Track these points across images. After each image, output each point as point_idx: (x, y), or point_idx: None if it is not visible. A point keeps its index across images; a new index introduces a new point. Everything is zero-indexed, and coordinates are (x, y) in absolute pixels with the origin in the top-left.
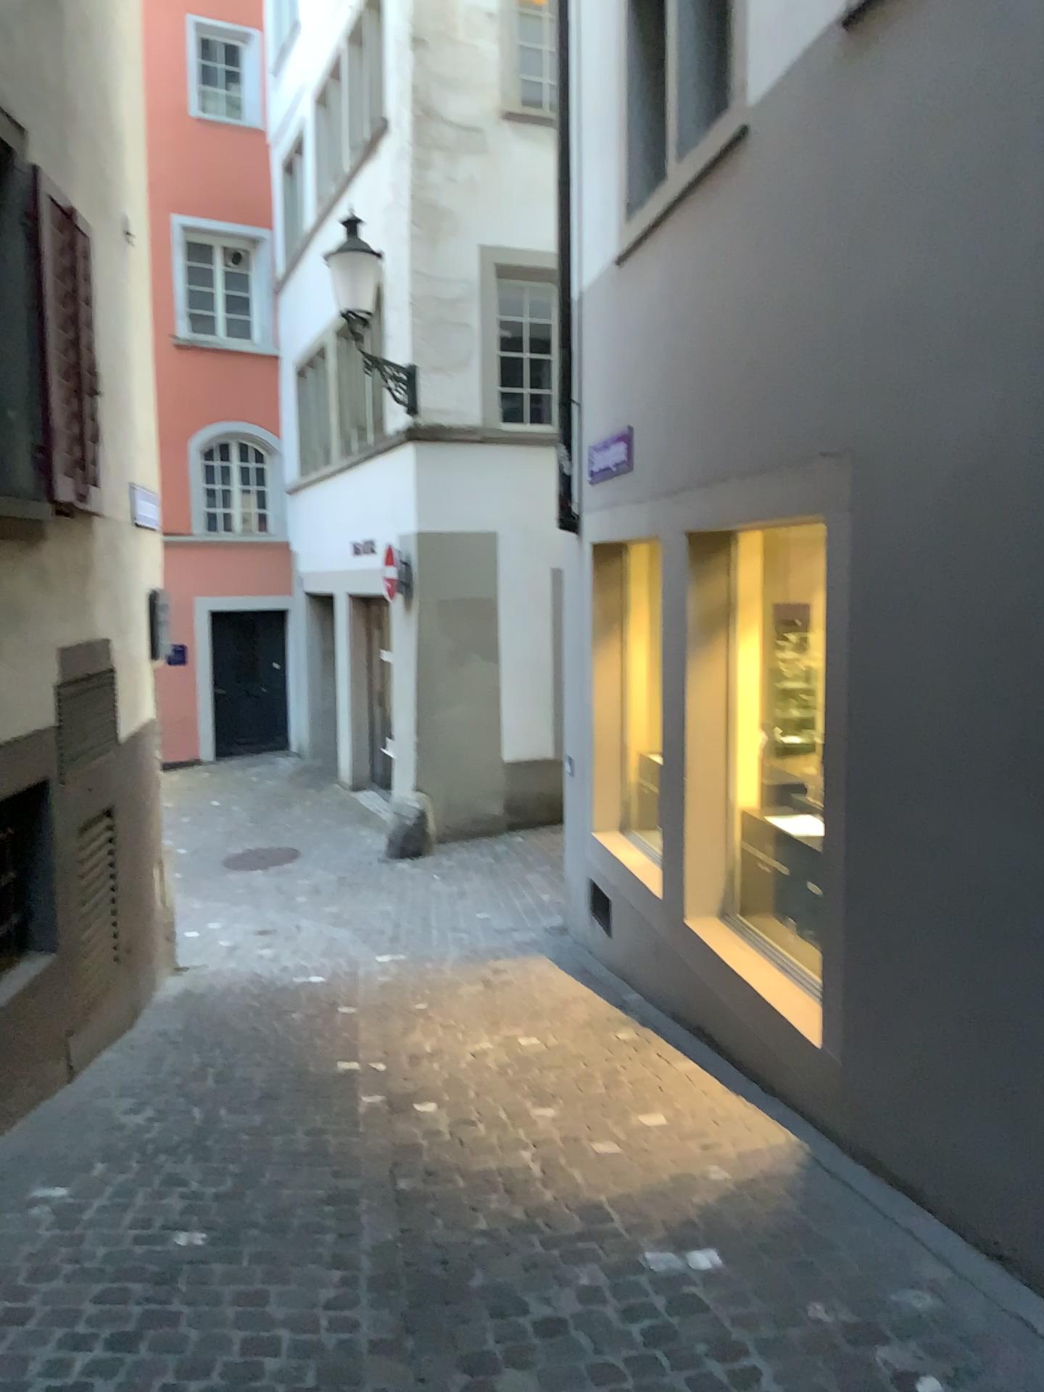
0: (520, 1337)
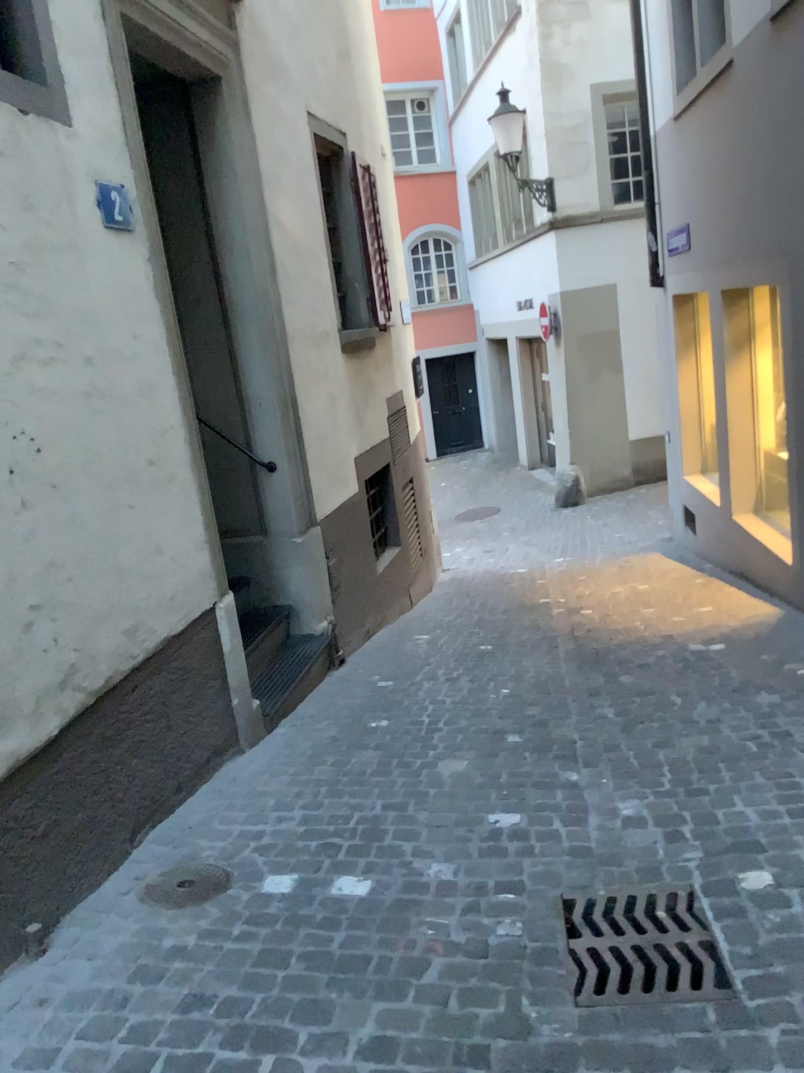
0: (628, 661)
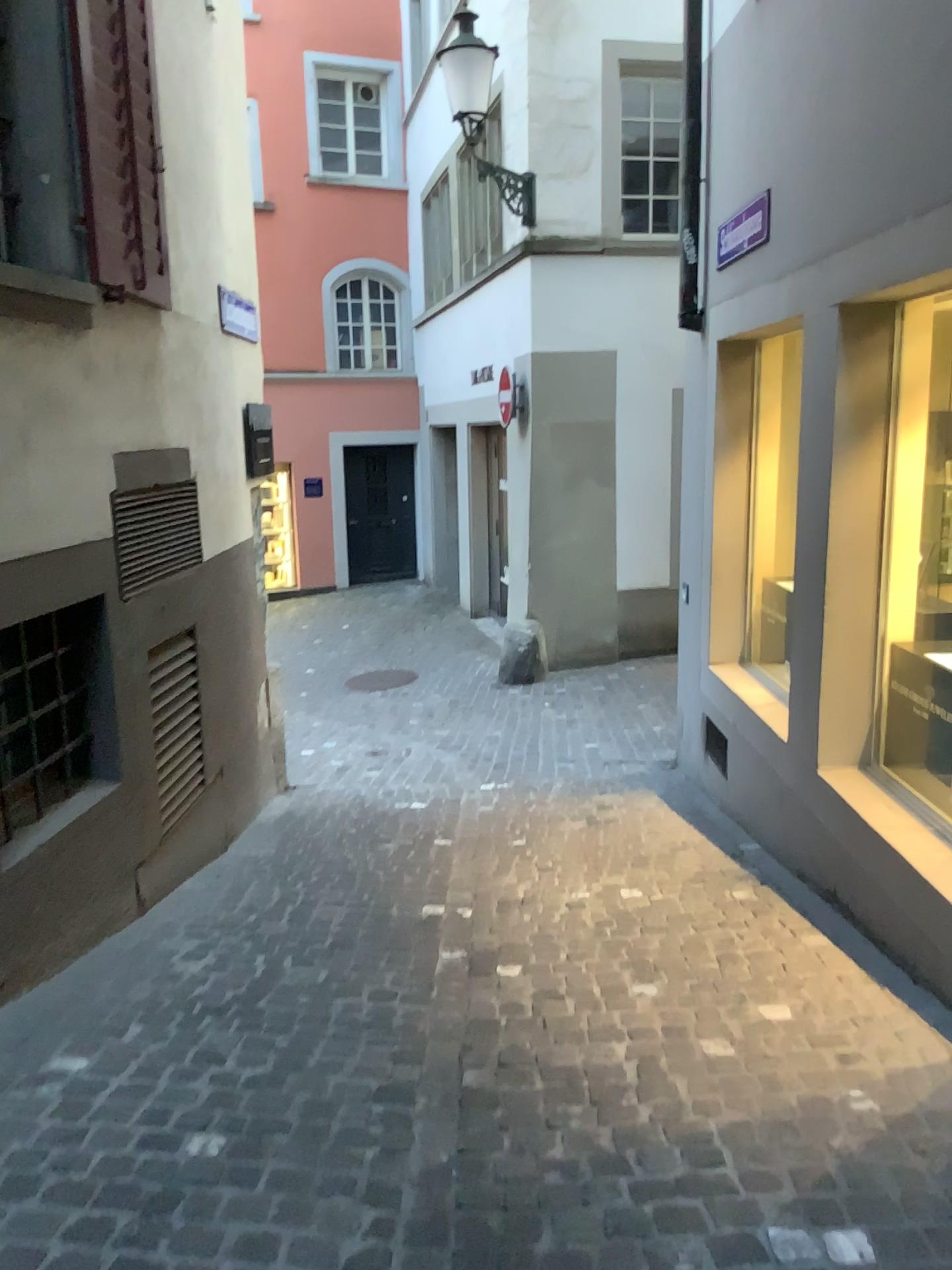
0: None
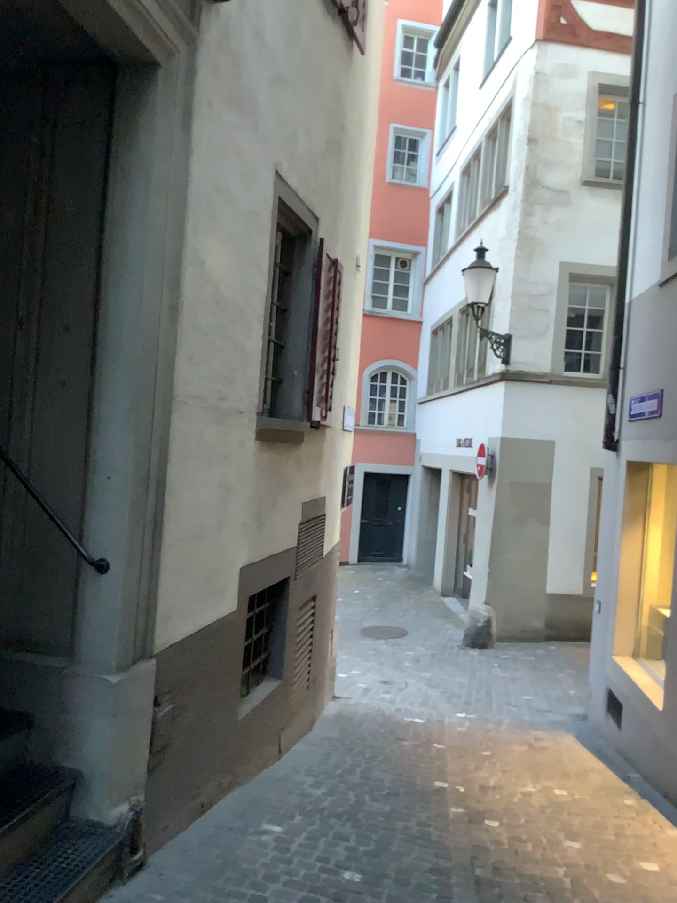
0: None
